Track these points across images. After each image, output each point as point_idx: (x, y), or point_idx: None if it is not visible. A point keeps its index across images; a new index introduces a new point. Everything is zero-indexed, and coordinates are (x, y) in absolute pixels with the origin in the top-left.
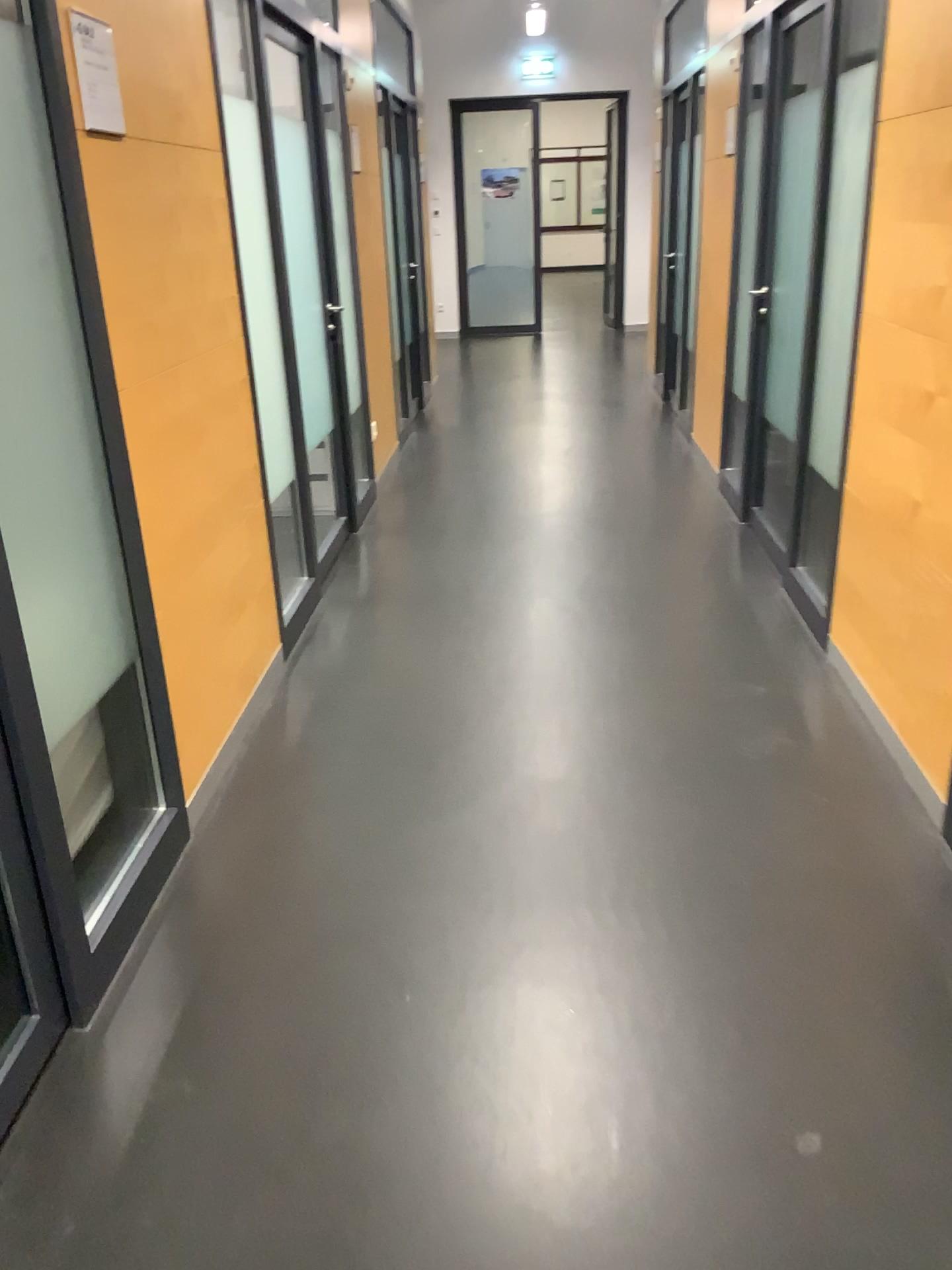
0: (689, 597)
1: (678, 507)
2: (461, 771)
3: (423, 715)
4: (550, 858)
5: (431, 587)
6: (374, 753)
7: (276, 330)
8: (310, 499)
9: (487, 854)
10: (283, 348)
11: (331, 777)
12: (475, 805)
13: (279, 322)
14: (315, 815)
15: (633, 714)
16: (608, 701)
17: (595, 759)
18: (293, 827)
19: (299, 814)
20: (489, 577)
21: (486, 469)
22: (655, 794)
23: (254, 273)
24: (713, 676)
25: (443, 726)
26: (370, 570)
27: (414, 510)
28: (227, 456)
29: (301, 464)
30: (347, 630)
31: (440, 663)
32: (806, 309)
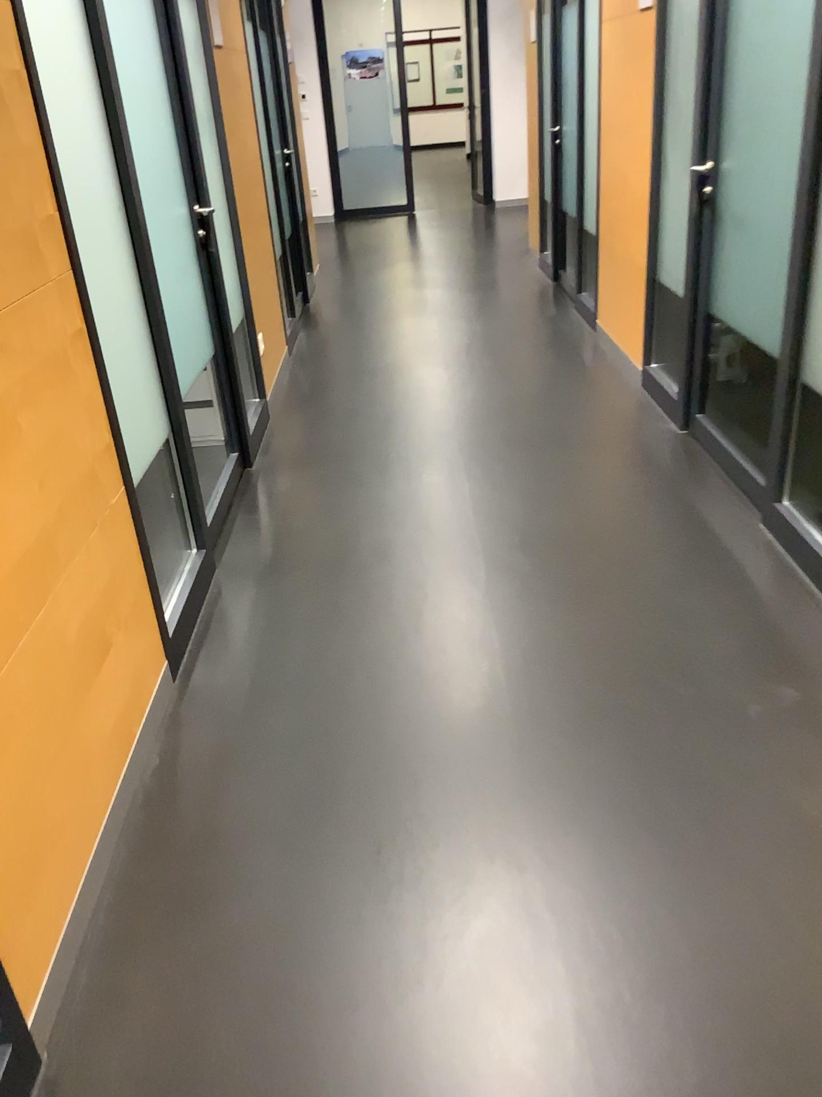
0: (657, 547)
1: (606, 415)
2: (428, 885)
3: (362, 773)
4: (593, 1088)
5: (345, 547)
6: (302, 853)
7: (126, 252)
8: (191, 457)
9: (495, 1084)
10: (139, 274)
11: (246, 909)
12: (459, 963)
13: (130, 241)
14: (226, 1001)
15: (638, 752)
16: (601, 732)
17: (611, 850)
18: (195, 1030)
19: (203, 1001)
20: (412, 527)
21: (386, 376)
22: (712, 921)
23: (86, 179)
24: (725, 679)
25: (391, 793)
26: (271, 525)
27: (314, 434)
28: (53, 465)
29: (176, 417)
30: (250, 623)
31: (372, 673)
32: (800, 190)
